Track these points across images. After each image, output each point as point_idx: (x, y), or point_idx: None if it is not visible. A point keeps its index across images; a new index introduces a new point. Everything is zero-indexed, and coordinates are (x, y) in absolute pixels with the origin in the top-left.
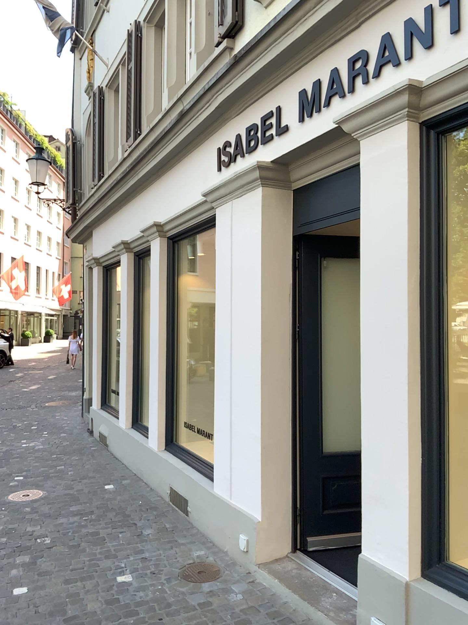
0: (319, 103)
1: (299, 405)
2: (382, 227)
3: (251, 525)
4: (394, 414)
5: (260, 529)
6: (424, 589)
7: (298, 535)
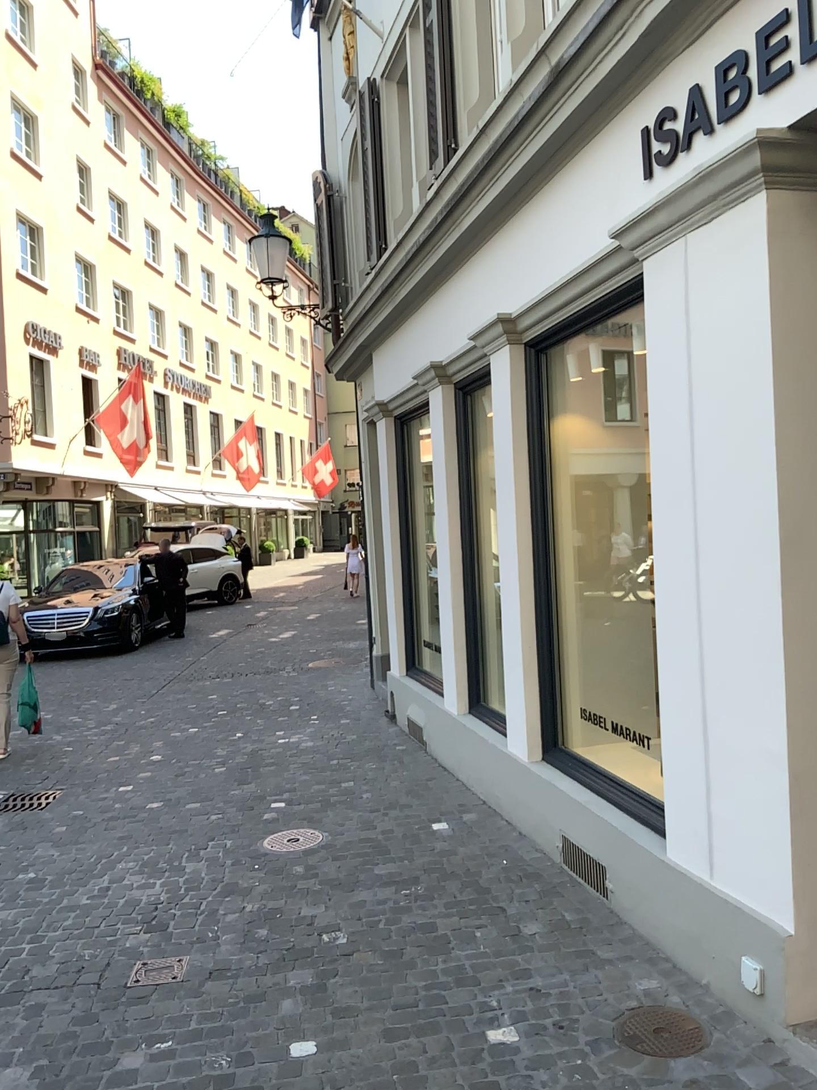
0: None
1: None
2: None
3: (771, 941)
4: None
5: (791, 951)
6: None
7: None
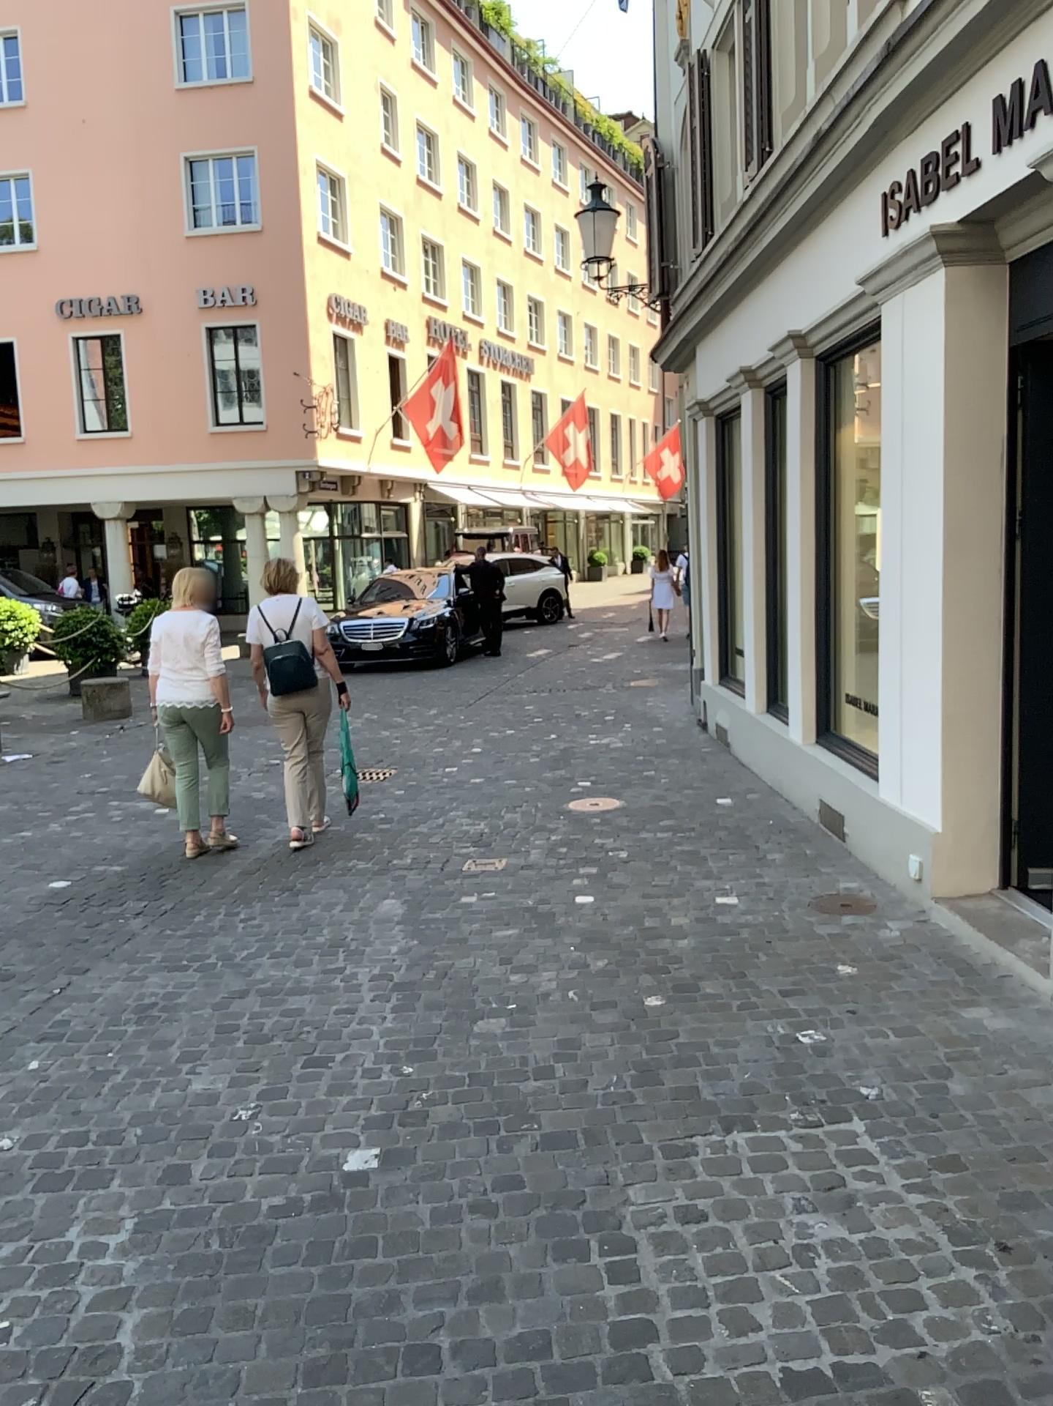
0: (1021, 121)
1: (1018, 650)
2: None
3: (926, 839)
4: None
5: (940, 847)
6: None
7: (1011, 864)
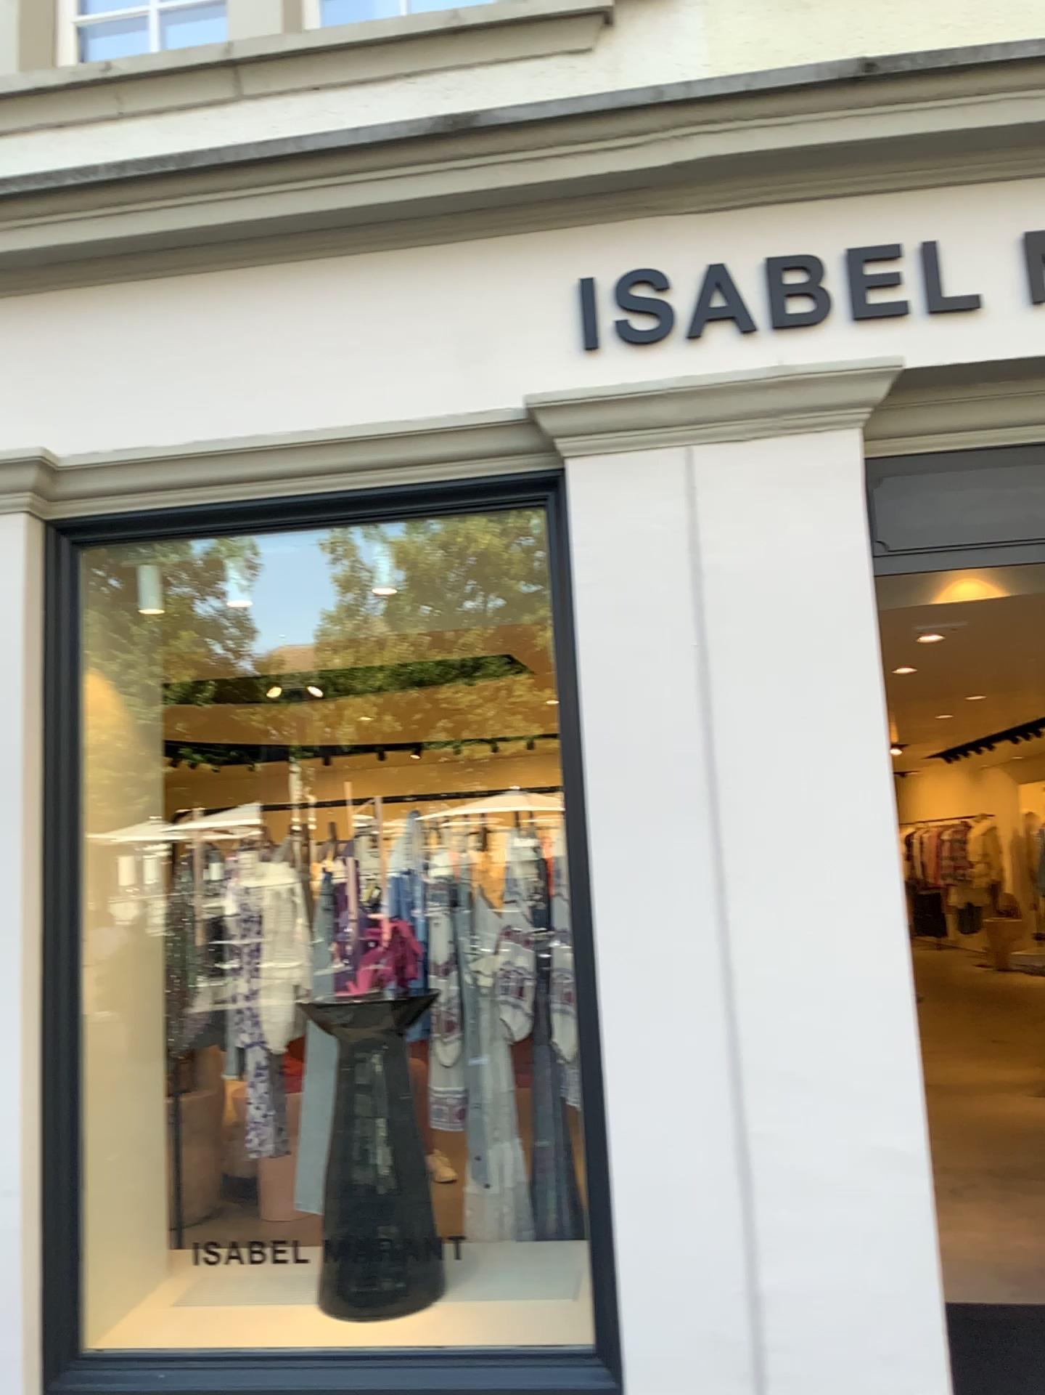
0: None
1: None
2: None
3: None
4: None
5: None
6: None
7: None
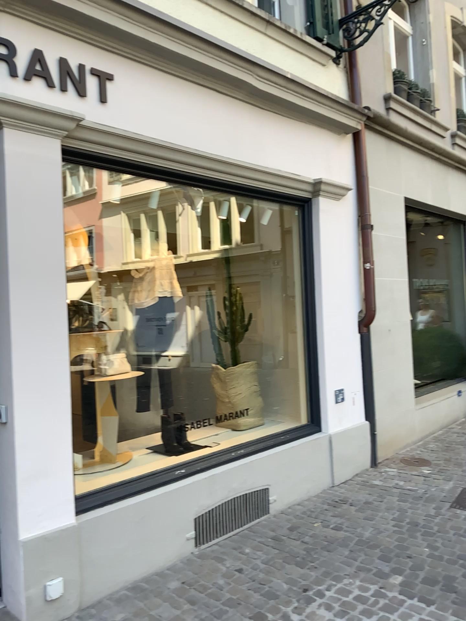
0: None
1: None
2: (42, 224)
3: None
4: (57, 390)
5: None
6: (93, 517)
7: None
